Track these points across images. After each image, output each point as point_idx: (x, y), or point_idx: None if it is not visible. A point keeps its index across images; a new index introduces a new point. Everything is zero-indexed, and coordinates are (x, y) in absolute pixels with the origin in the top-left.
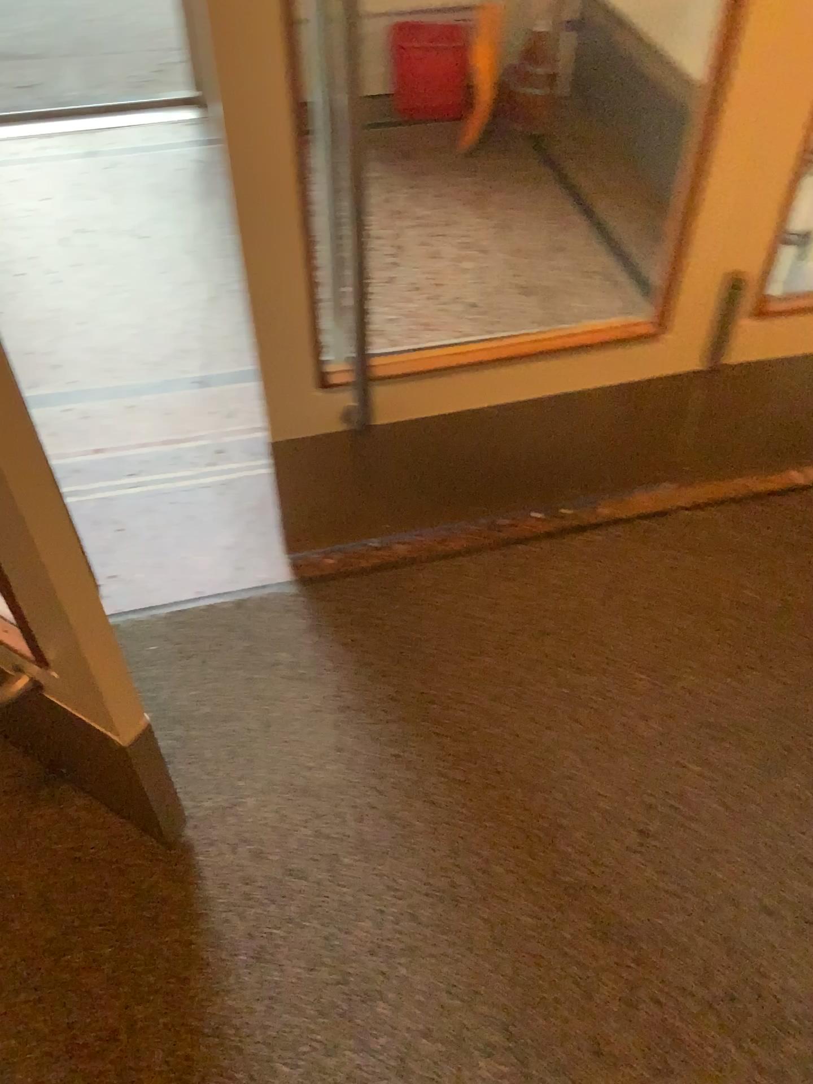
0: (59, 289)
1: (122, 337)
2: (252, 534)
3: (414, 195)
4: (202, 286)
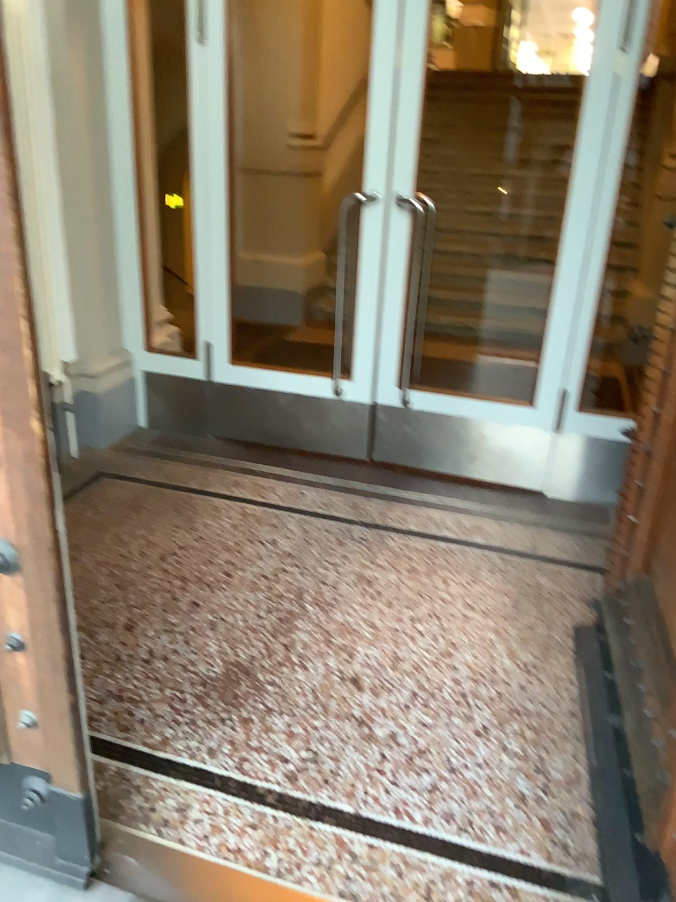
0: (418, 615)
1: (388, 561)
2: (374, 466)
3: (76, 604)
4: (314, 583)
